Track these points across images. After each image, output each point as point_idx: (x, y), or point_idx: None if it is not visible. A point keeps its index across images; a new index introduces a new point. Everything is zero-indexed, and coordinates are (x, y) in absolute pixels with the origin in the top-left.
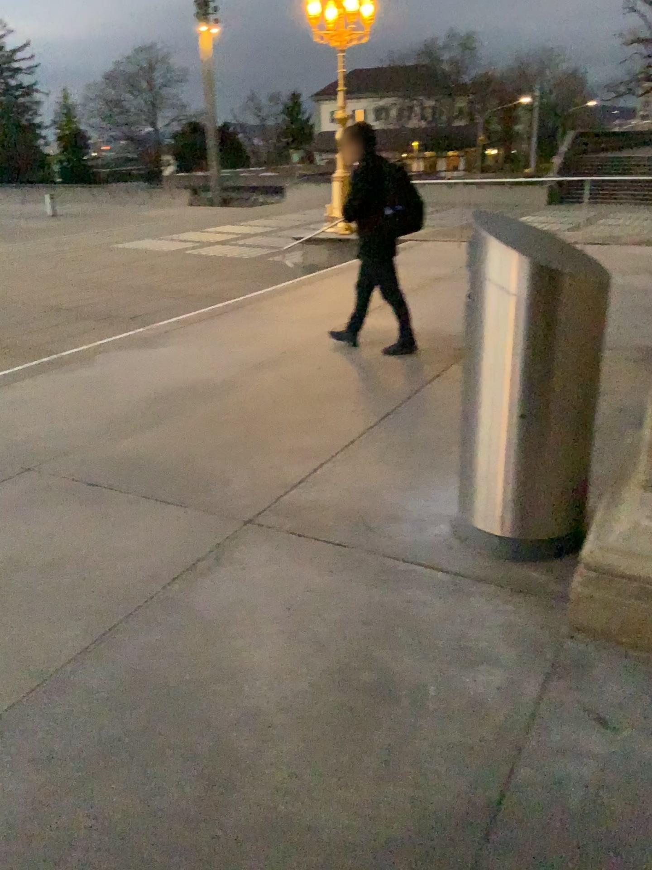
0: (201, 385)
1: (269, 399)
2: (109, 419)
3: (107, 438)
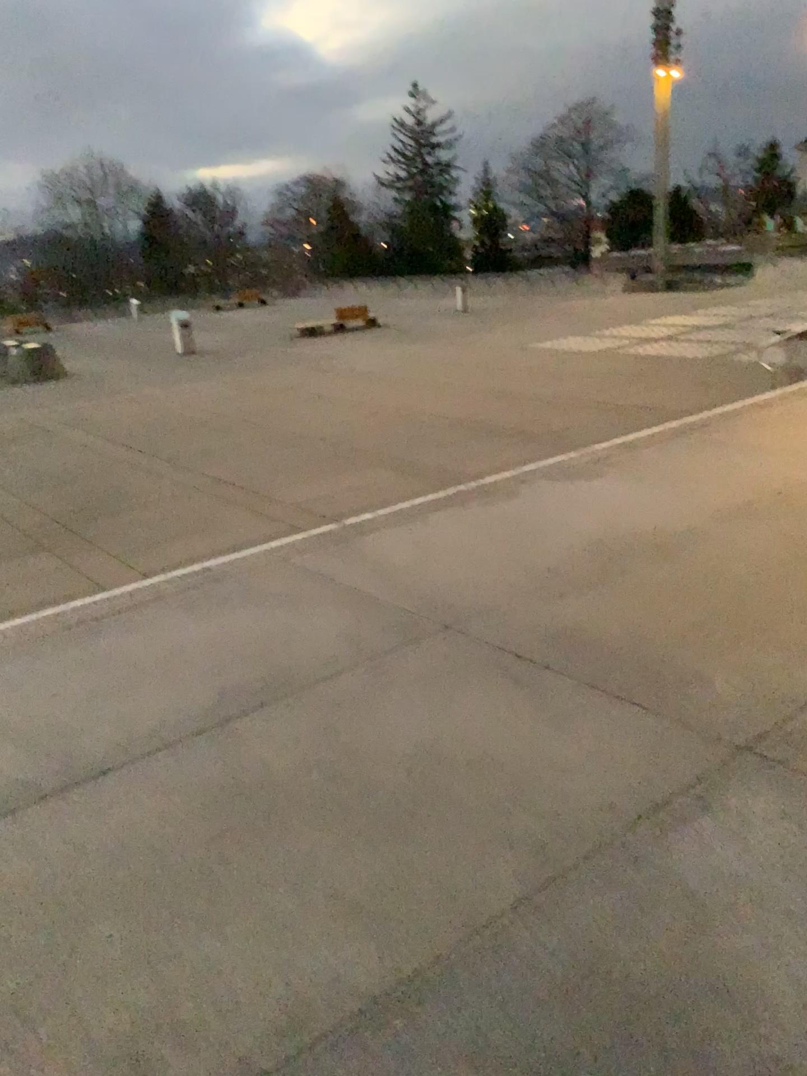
0: (662, 533)
1: (764, 562)
2: (543, 571)
3: (541, 595)
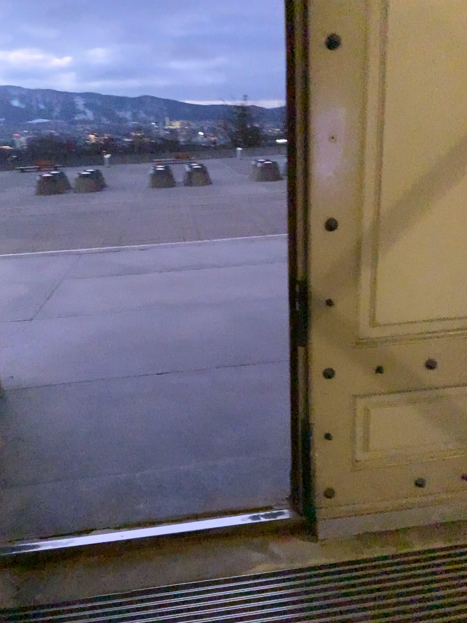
0: None
1: None
2: None
3: None
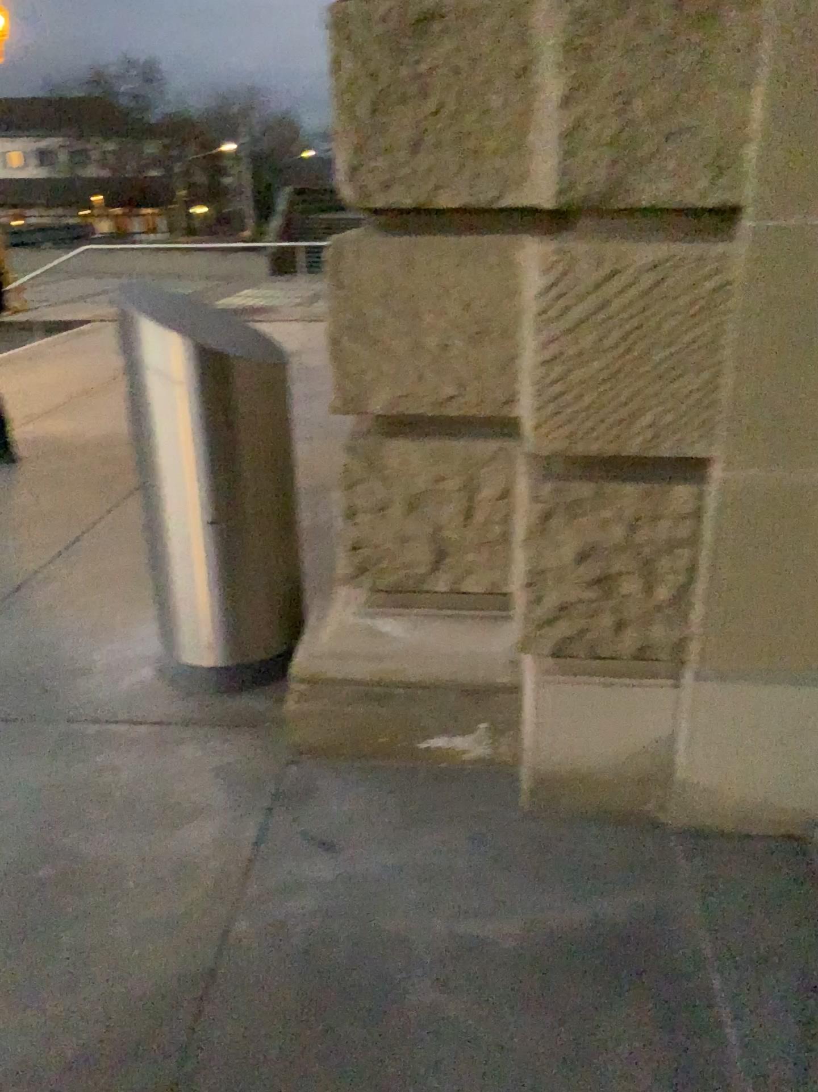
0: None
1: None
2: None
3: None
